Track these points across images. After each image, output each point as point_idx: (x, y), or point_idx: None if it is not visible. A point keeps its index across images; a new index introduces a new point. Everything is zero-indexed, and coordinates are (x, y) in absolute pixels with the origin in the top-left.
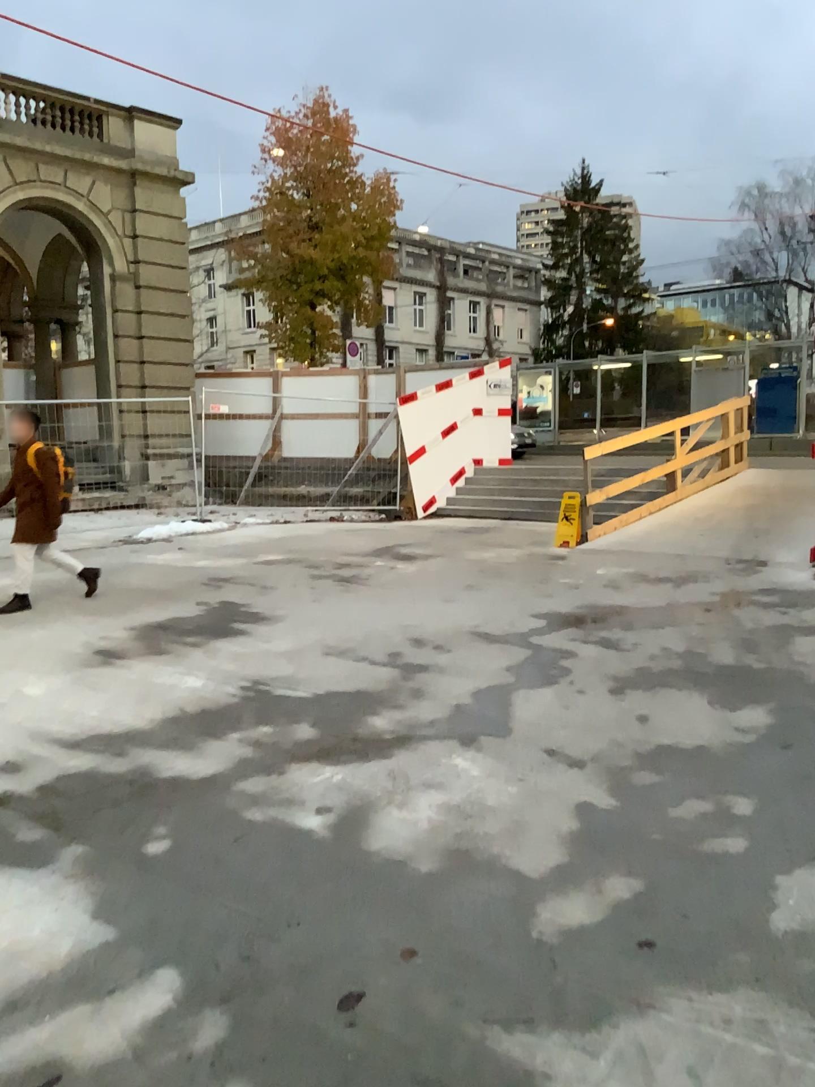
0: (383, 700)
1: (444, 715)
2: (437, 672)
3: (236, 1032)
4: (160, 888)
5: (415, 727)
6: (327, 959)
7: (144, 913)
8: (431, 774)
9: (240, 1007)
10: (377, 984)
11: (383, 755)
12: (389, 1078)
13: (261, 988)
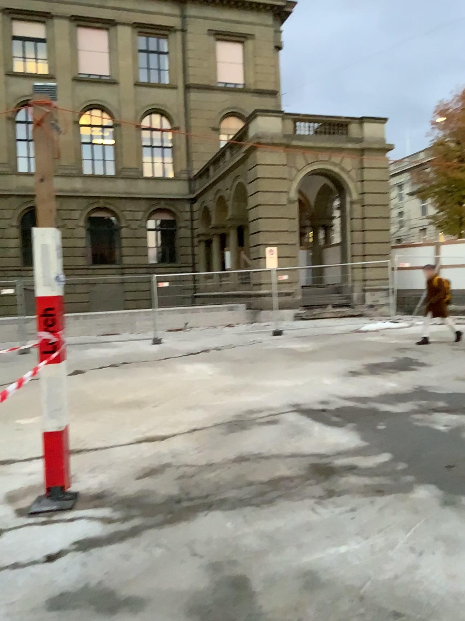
0: None
1: None
2: None
3: (408, 467)
4: (382, 436)
5: None
6: (441, 458)
7: (377, 441)
8: None
9: (410, 462)
10: (458, 465)
11: None
12: (458, 482)
13: (417, 460)
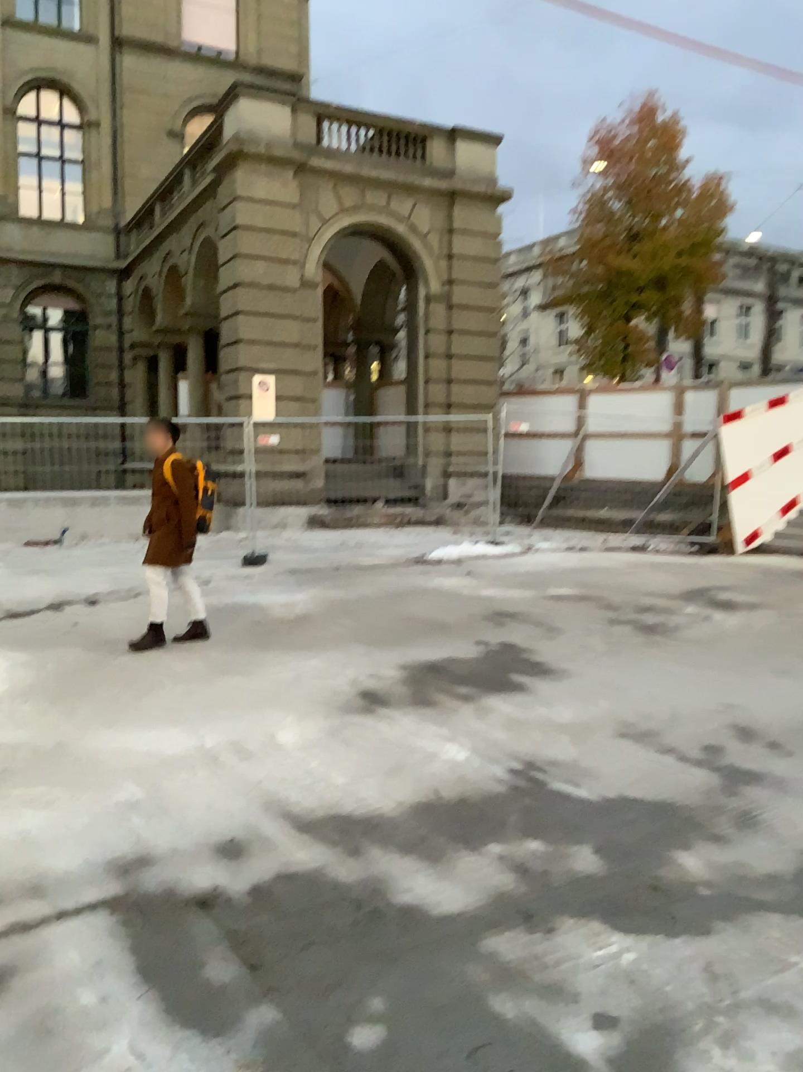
0: (696, 825)
1: (787, 867)
2: (773, 787)
3: None
4: None
5: (744, 883)
6: None
7: None
8: (771, 985)
9: None
10: None
11: (694, 927)
12: None
13: None
